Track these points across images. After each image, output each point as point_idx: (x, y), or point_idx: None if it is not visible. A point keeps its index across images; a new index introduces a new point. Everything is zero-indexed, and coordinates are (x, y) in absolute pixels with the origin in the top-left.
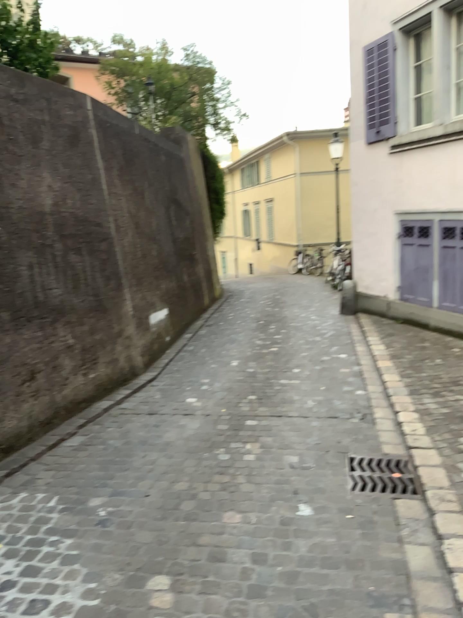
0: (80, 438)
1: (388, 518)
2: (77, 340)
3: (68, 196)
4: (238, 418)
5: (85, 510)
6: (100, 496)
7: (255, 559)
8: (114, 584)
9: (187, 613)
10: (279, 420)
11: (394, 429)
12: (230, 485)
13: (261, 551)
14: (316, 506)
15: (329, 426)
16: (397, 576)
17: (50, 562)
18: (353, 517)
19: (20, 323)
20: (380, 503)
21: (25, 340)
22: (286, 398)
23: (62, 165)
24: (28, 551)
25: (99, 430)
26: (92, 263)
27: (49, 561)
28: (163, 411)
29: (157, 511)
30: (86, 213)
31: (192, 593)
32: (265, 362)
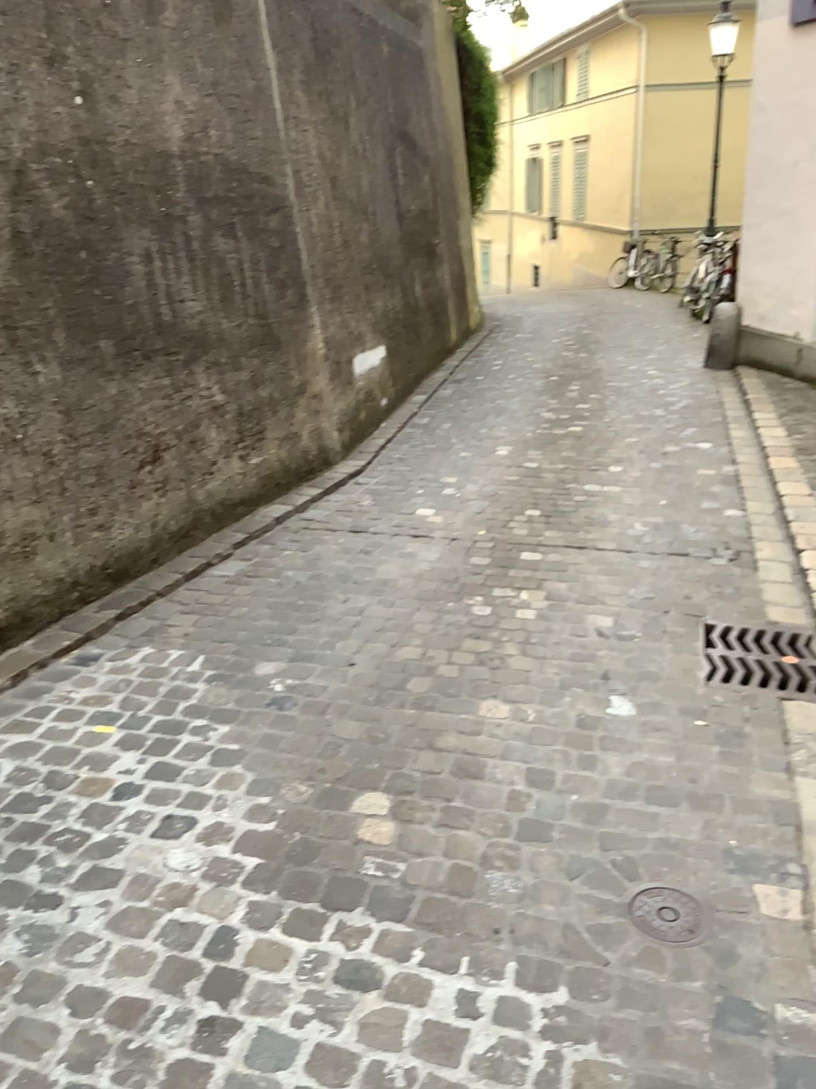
0: (238, 565)
1: (769, 732)
2: (231, 396)
3: (212, 122)
4: (509, 546)
5: (250, 682)
6: (273, 662)
7: (533, 780)
8: (300, 802)
9: (418, 856)
10: (581, 553)
11: (791, 581)
12: (493, 659)
13: (544, 768)
14: (642, 703)
15: (672, 569)
16: (778, 828)
17: (196, 760)
18: (707, 725)
19: (133, 362)
20: (755, 706)
21: (141, 393)
22: (595, 515)
23: (199, 59)
24: (161, 739)
25: (270, 552)
26: (256, 253)
27: (195, 759)
28: (377, 526)
29: (369, 691)
30: (246, 157)
31: (427, 826)
32: (560, 451)
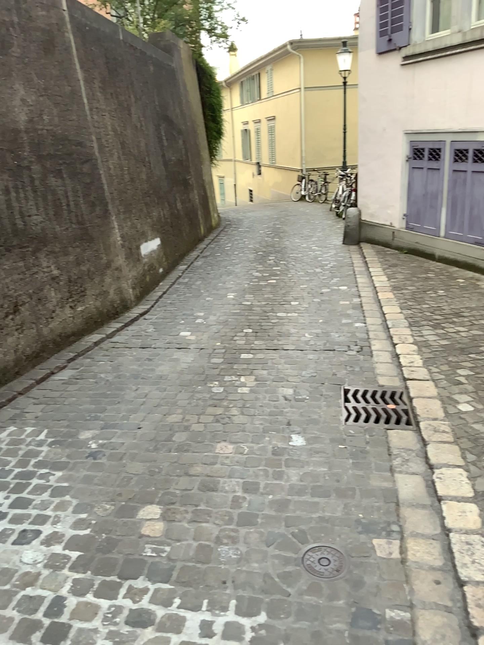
0: (70, 372)
1: (380, 449)
2: (63, 271)
3: (44, 111)
4: (233, 351)
5: (76, 443)
6: (91, 429)
7: (246, 489)
8: (105, 514)
9: (177, 540)
10: (275, 353)
11: (392, 362)
12: (223, 418)
13: (253, 481)
14: (309, 438)
15: (326, 359)
16: (386, 504)
17: (41, 494)
18: (346, 447)
19: None
20: (373, 434)
21: (5, 271)
22: (282, 330)
23: (35, 75)
24: (19, 483)
25: (90, 363)
26: (75, 187)
27: (40, 493)
28: (155, 344)
29: (149, 443)
30: (66, 131)
31: (183, 522)
32: (263, 294)
